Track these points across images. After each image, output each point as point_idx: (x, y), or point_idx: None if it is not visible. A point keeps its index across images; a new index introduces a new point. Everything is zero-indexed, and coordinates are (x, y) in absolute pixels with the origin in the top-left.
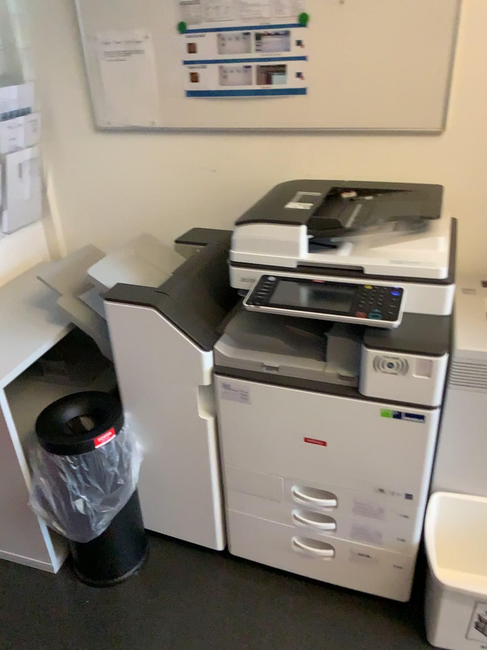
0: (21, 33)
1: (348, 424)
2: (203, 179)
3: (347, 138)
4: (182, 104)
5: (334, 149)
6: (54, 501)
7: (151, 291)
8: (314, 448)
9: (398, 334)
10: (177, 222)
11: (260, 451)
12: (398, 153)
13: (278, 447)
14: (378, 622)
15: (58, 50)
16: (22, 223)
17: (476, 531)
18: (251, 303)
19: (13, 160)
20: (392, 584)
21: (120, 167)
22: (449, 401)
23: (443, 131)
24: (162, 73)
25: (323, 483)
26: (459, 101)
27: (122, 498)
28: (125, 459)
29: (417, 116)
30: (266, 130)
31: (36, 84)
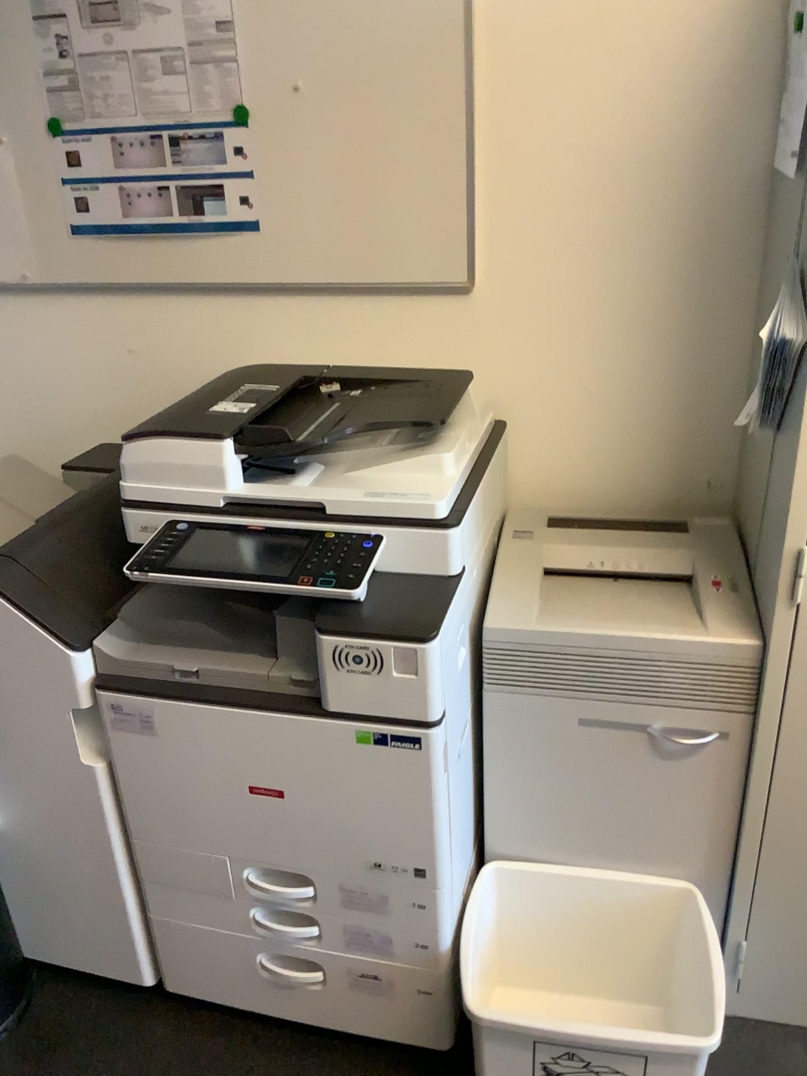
0: None
1: (313, 759)
2: (116, 366)
3: (331, 297)
4: (69, 247)
5: (315, 315)
6: None
7: None
8: (268, 803)
9: (367, 611)
10: (80, 436)
11: (187, 814)
12: (411, 320)
13: (214, 804)
14: None
15: None
16: None
17: (561, 922)
18: (145, 569)
19: None
20: (425, 1023)
21: None
22: (490, 712)
23: (472, 284)
24: (32, 198)
25: (291, 862)
26: (489, 239)
27: None
28: None
29: (432, 263)
30: (206, 286)
31: None
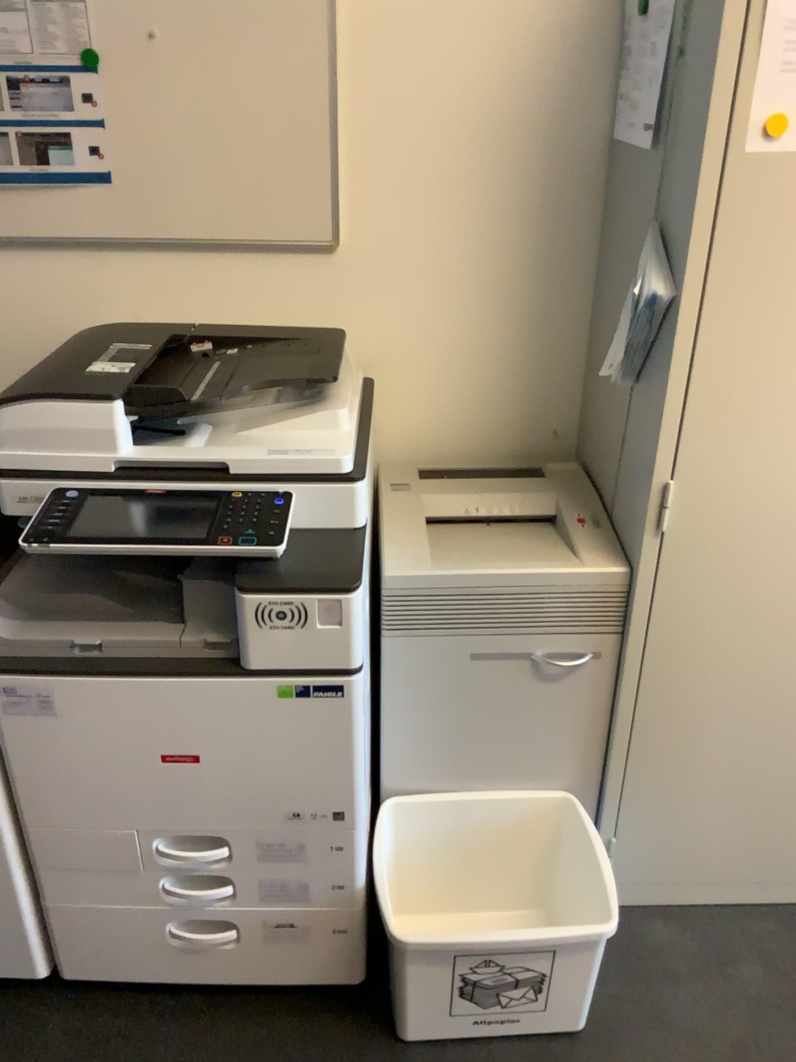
0: None
1: (230, 719)
2: None
3: (191, 255)
4: None
5: (173, 274)
6: None
7: None
8: (181, 769)
9: (287, 566)
10: None
11: (90, 792)
12: (275, 279)
13: (120, 779)
14: (323, 1028)
15: None
16: None
17: (452, 847)
18: (39, 541)
19: None
20: (337, 961)
21: None
22: (387, 657)
23: (337, 244)
24: None
25: (204, 825)
26: (354, 199)
27: None
28: None
29: (296, 222)
30: (52, 242)
31: None
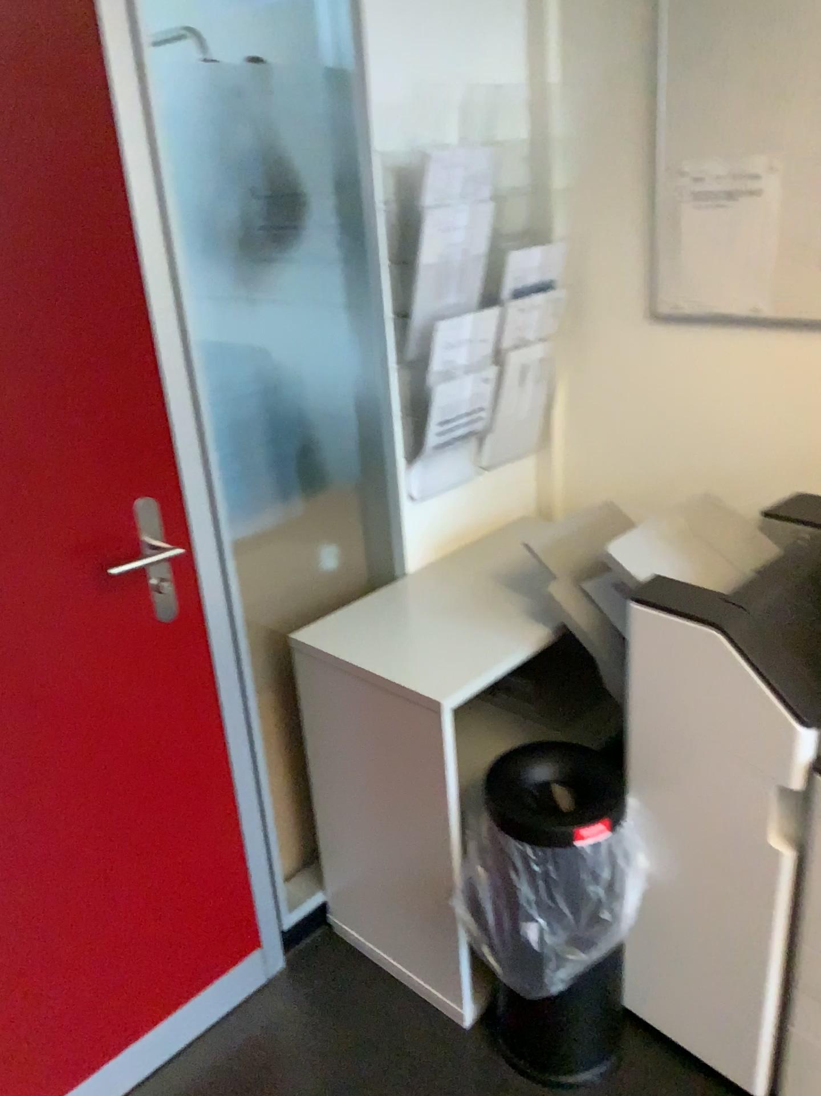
0: (560, 168)
1: None
2: None
3: None
4: (815, 282)
5: None
6: (491, 914)
7: (717, 600)
8: None
9: None
10: (764, 481)
11: None
12: None
13: None
14: None
15: (611, 194)
16: (509, 455)
17: None
18: None
19: (515, 359)
20: None
21: (679, 379)
22: None
23: None
24: (787, 229)
25: None
26: None
27: (601, 944)
28: (618, 879)
29: None
30: None
31: (568, 245)
